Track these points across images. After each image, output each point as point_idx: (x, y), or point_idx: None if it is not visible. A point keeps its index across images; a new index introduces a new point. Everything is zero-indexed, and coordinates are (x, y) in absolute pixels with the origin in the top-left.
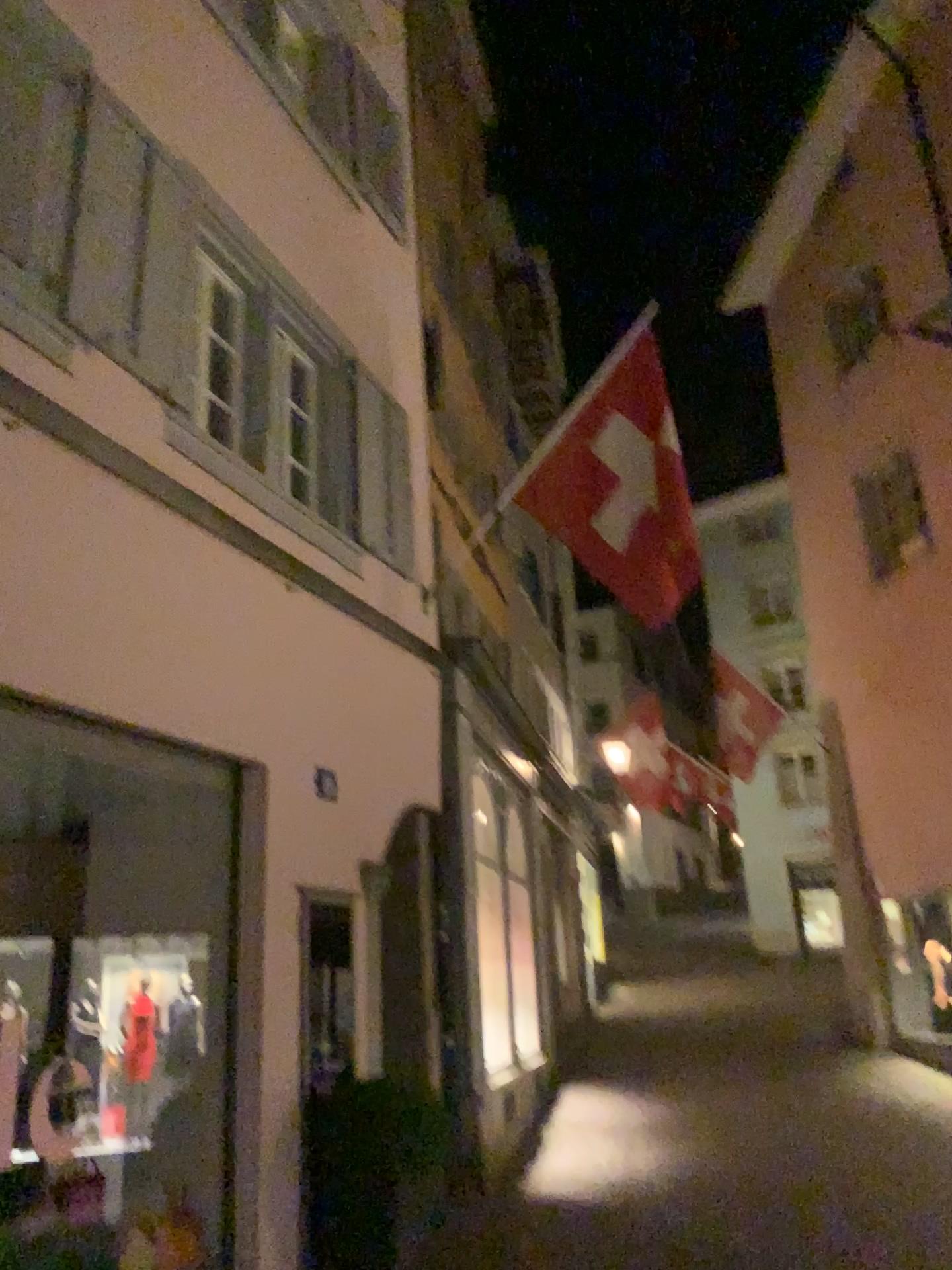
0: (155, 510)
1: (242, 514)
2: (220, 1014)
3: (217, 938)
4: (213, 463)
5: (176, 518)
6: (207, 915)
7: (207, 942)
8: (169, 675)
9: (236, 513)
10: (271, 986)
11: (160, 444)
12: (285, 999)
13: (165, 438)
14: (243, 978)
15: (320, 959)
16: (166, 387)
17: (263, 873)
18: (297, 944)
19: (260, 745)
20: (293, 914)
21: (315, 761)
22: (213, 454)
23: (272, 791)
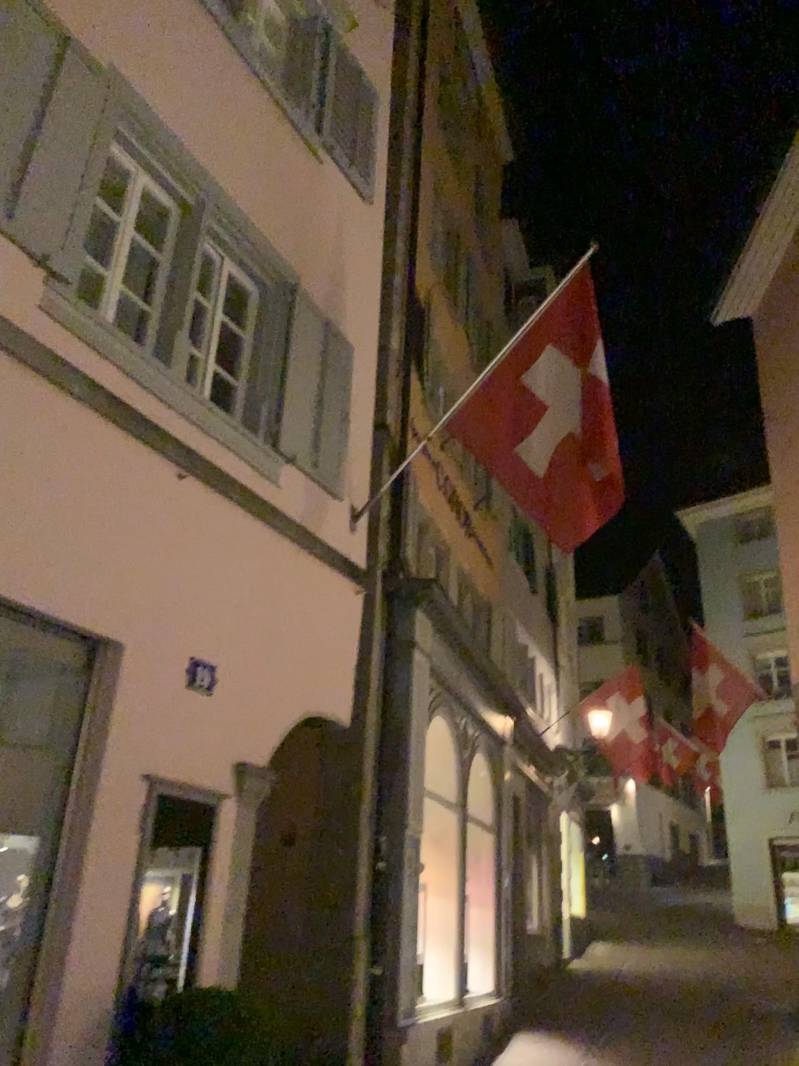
0: (15, 369)
1: (131, 396)
2: (41, 900)
3: (51, 818)
4: (102, 341)
5: (42, 382)
6: (43, 793)
7: (39, 821)
8: (6, 532)
9: (123, 393)
10: (93, 874)
11: (32, 308)
12: (108, 890)
13: (39, 303)
14: (63, 862)
15: (162, 853)
16: (48, 256)
17: (102, 753)
18: (133, 834)
19: (117, 622)
20: (133, 801)
21: (185, 648)
22: (103, 333)
23: (124, 670)
